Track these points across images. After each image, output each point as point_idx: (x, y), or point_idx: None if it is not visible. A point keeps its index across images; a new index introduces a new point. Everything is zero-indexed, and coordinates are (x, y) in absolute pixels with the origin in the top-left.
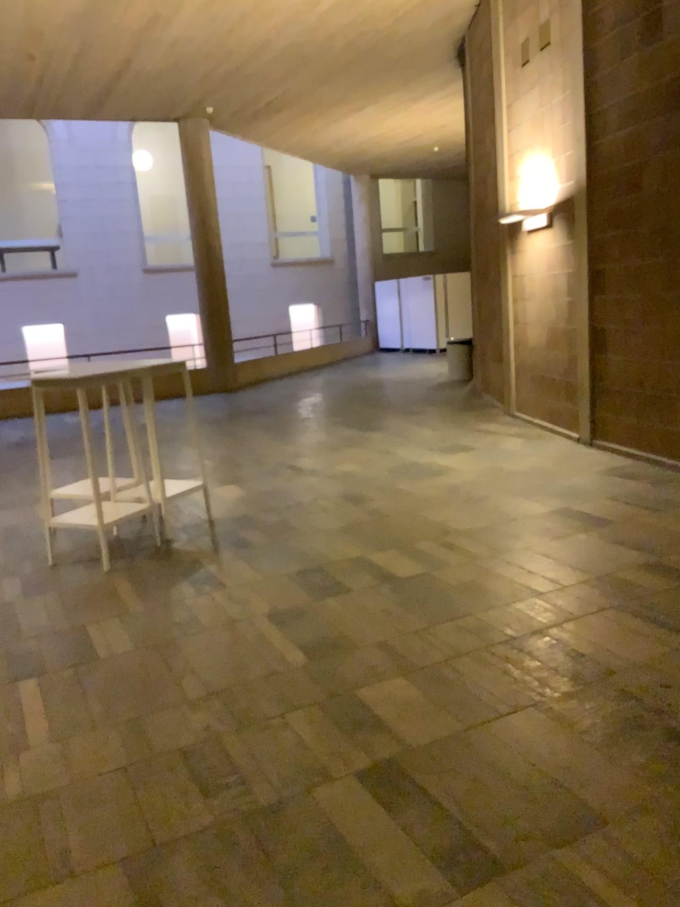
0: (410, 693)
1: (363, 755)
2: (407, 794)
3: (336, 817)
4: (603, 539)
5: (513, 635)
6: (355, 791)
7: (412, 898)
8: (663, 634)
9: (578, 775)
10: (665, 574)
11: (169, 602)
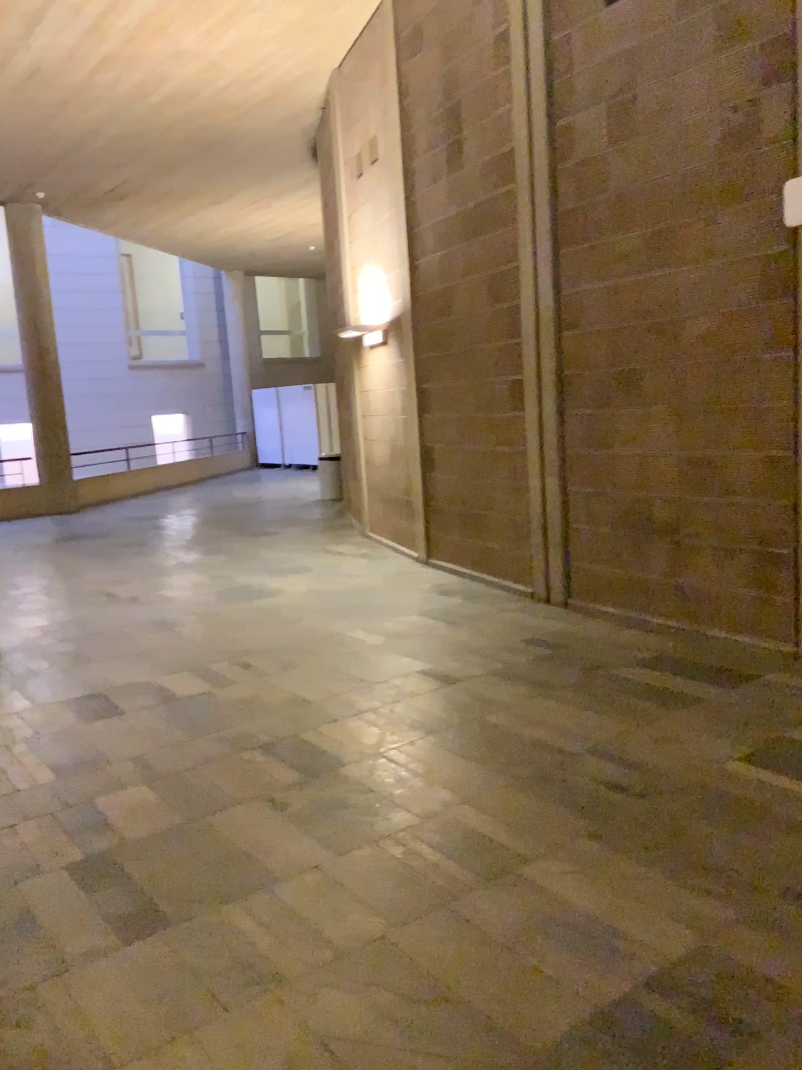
0: (145, 797)
1: (77, 850)
2: (105, 877)
3: (32, 901)
4: (392, 653)
5: (265, 741)
6: (57, 879)
7: (78, 952)
8: (401, 731)
9: (269, 847)
10: (431, 680)
11: None
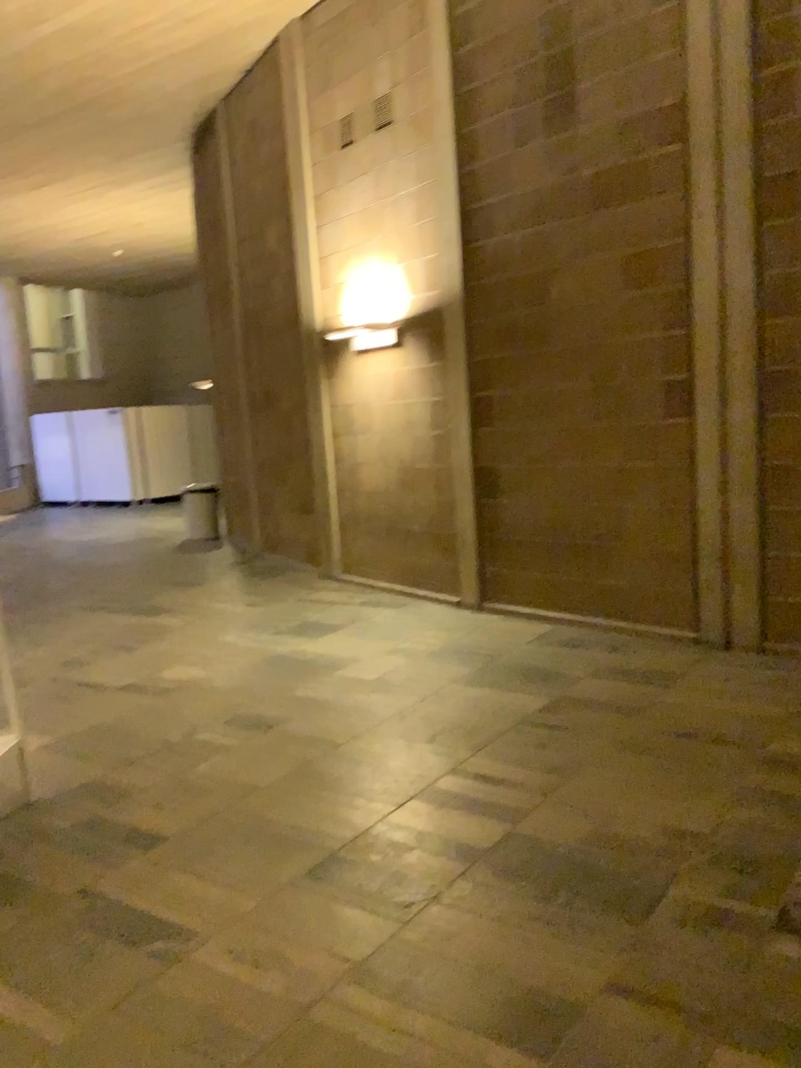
0: None
1: None
2: None
3: None
4: (672, 738)
5: (774, 921)
6: None
7: None
8: None
9: None
10: None
11: (120, 1005)
